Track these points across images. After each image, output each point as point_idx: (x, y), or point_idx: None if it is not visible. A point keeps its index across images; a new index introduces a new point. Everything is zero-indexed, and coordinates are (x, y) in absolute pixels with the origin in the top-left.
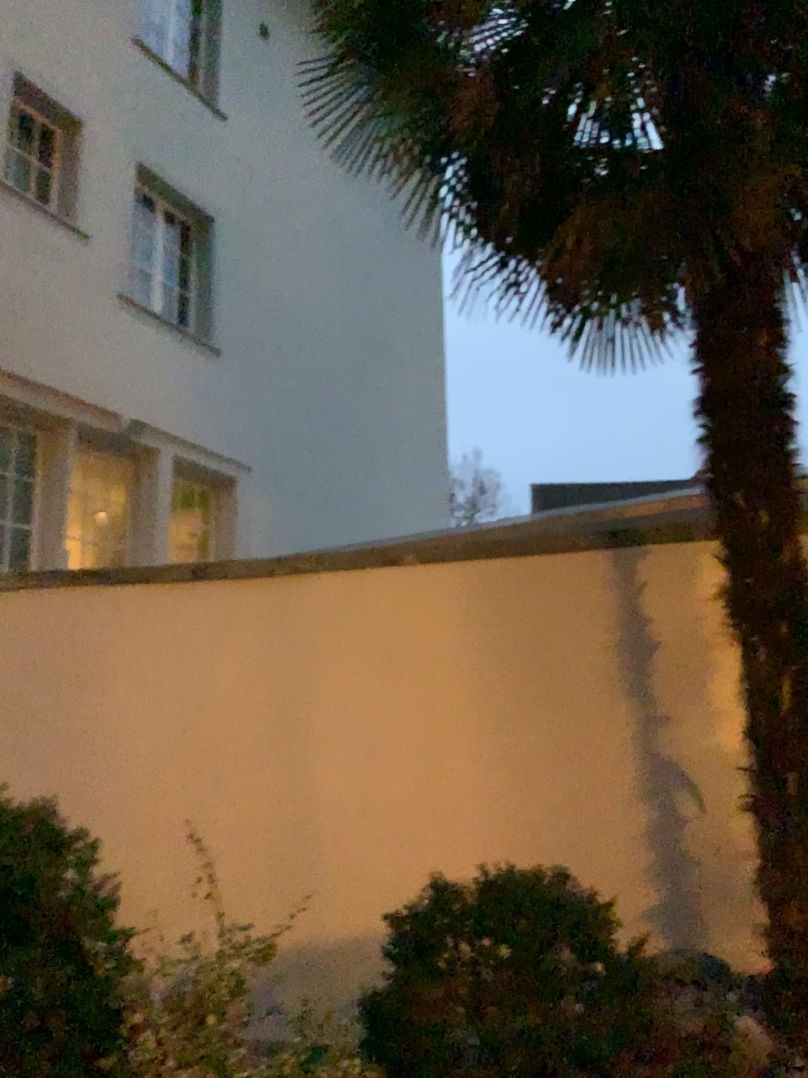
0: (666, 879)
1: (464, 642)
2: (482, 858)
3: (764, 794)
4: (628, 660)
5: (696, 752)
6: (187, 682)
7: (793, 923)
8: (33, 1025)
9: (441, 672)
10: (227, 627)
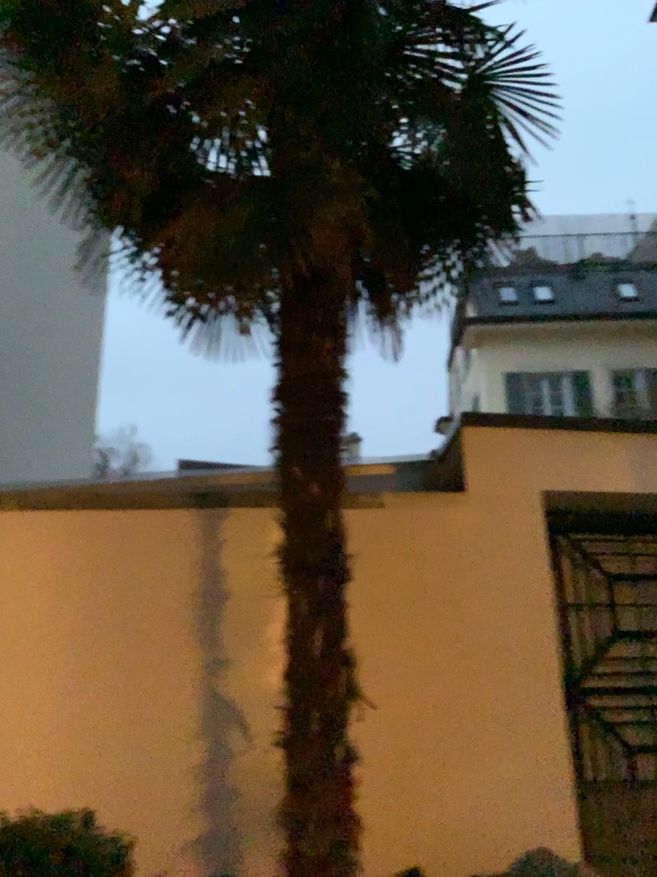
0: (209, 811)
1: (51, 586)
2: (39, 797)
3: (292, 731)
4: (199, 609)
5: (248, 692)
6: None
7: (305, 848)
8: None
9: (25, 614)
10: None
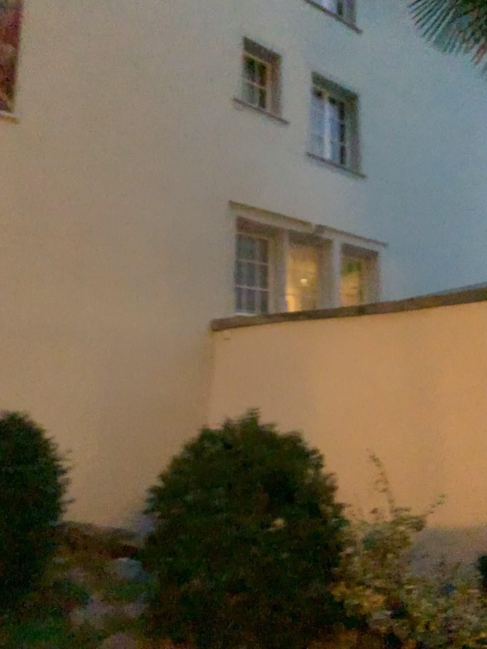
0: None
1: None
2: None
3: None
4: None
5: None
6: (359, 372)
7: None
8: (298, 543)
9: None
10: (380, 341)
